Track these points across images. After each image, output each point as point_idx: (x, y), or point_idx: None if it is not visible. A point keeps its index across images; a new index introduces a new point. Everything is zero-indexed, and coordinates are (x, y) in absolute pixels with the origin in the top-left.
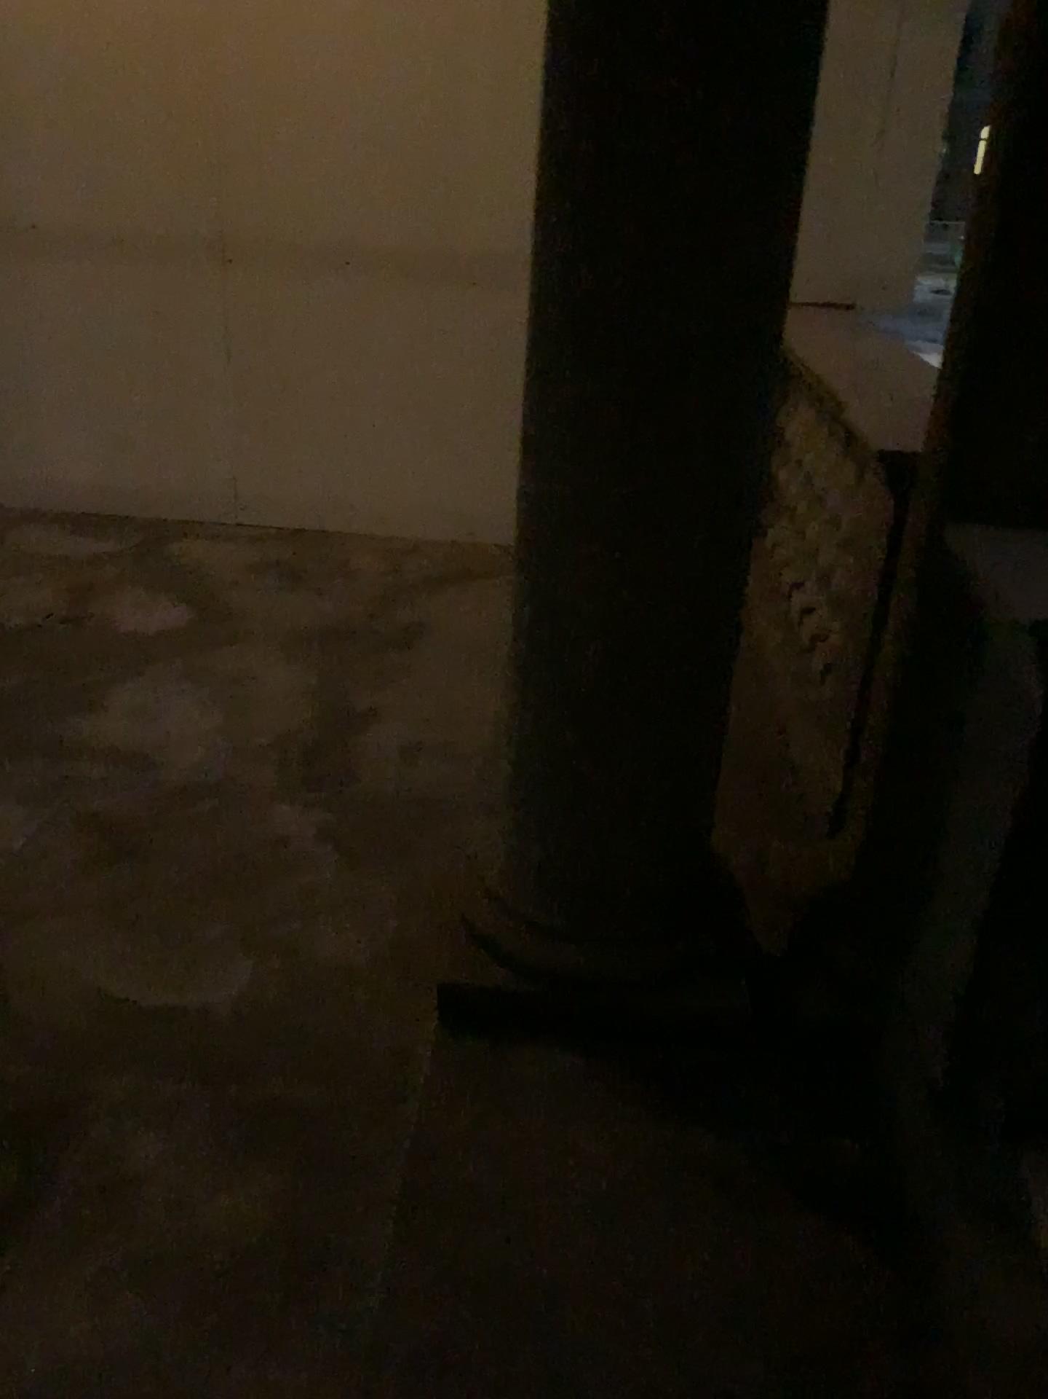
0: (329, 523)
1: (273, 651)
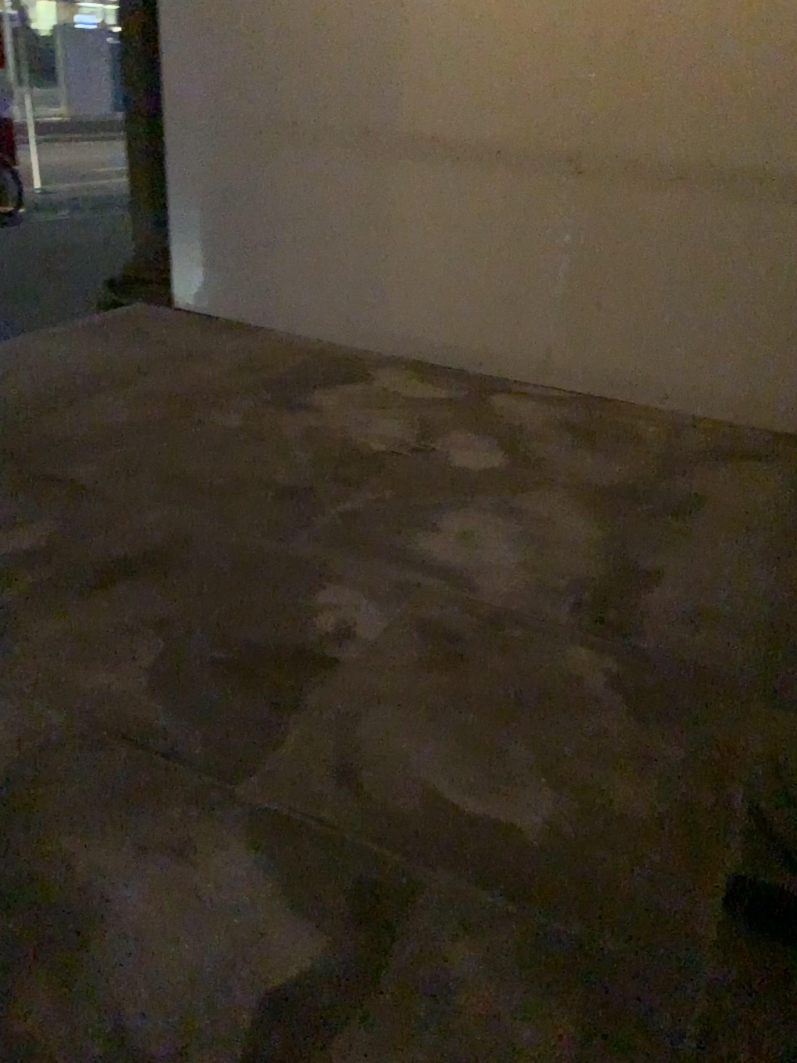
0: (625, 393)
1: (578, 500)
